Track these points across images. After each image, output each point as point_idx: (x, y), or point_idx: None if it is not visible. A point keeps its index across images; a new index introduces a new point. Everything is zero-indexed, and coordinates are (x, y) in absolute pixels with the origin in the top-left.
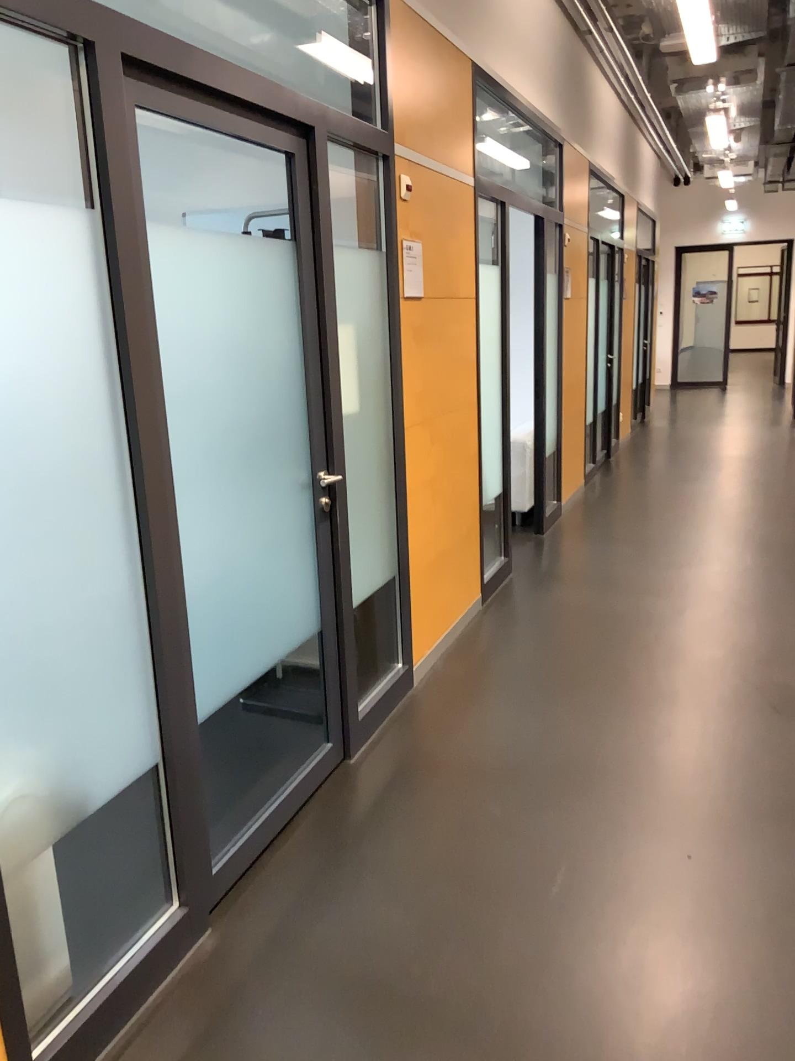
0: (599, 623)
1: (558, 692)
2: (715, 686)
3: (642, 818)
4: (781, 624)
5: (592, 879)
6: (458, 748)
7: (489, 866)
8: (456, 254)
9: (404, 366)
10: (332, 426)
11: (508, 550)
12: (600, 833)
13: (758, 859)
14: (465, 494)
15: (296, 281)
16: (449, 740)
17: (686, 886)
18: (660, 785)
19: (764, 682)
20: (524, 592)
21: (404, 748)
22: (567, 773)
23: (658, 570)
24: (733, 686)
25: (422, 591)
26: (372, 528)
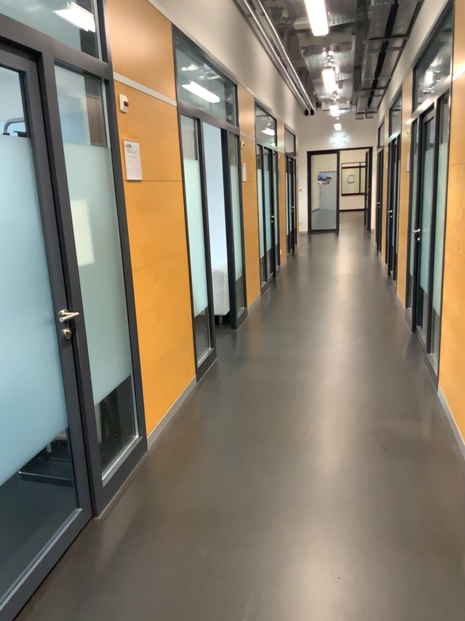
0: (271, 391)
1: (245, 446)
2: (347, 434)
3: (305, 547)
4: (384, 385)
5: (272, 608)
6: (177, 498)
7: (197, 605)
8: (166, 151)
9: (130, 228)
10: (71, 276)
11: (213, 342)
12: (277, 563)
13: (386, 575)
14: (181, 311)
15: (34, 169)
16: (171, 492)
17: (339, 607)
18: (317, 517)
19: (378, 428)
20: (223, 371)
21: (139, 502)
22: (253, 513)
23: (307, 351)
24: (359, 433)
25: (152, 381)
26: (111, 344)
